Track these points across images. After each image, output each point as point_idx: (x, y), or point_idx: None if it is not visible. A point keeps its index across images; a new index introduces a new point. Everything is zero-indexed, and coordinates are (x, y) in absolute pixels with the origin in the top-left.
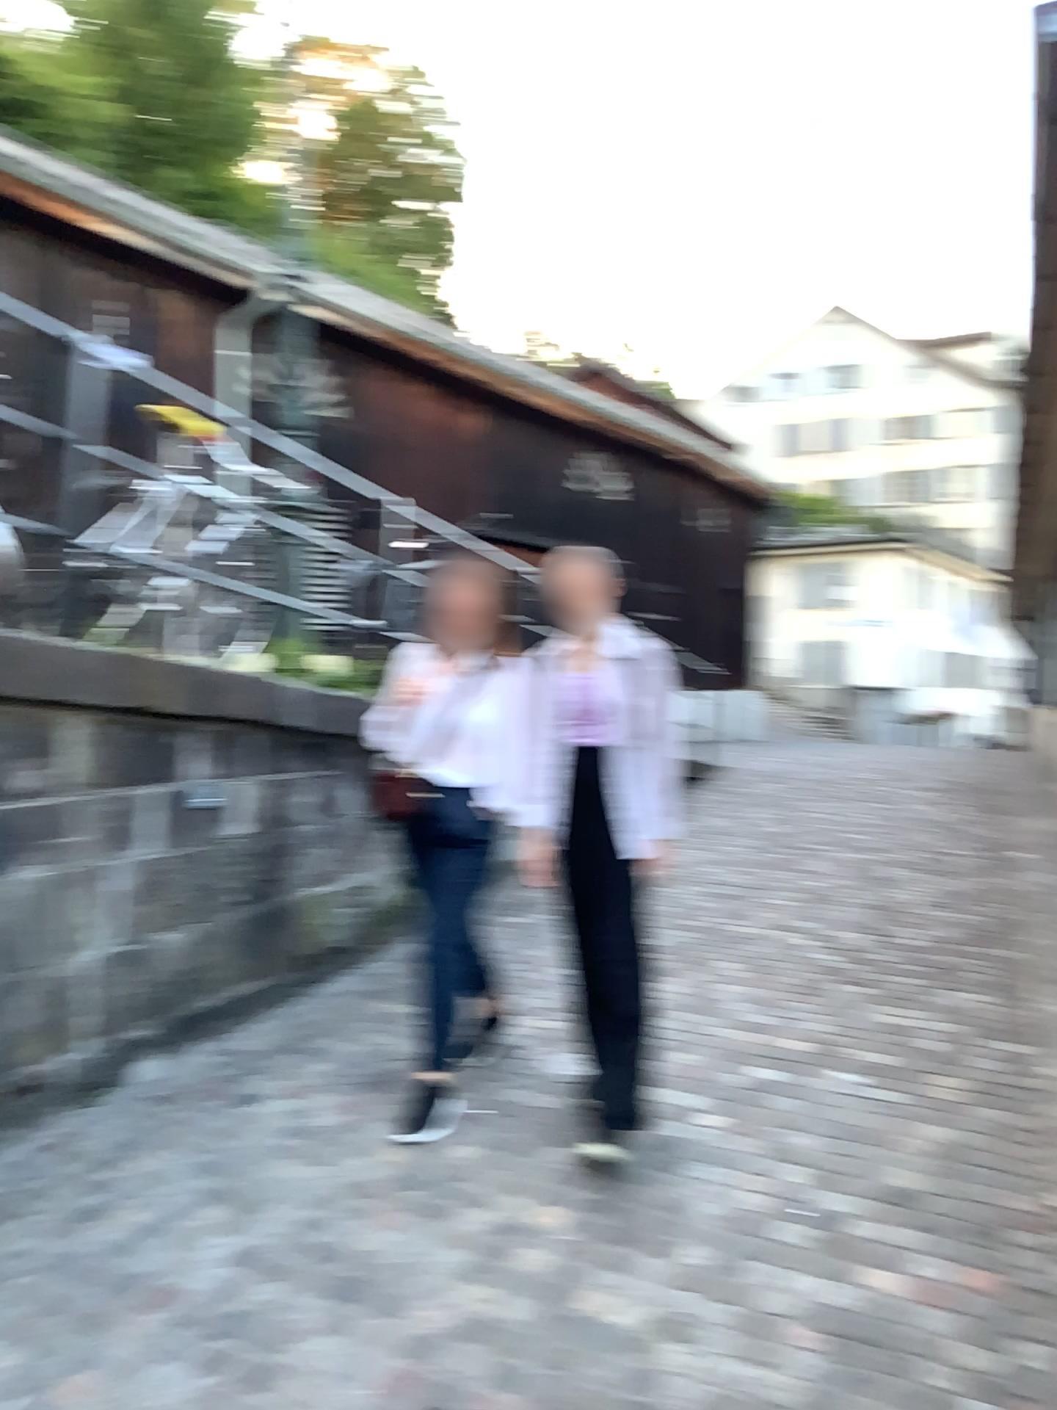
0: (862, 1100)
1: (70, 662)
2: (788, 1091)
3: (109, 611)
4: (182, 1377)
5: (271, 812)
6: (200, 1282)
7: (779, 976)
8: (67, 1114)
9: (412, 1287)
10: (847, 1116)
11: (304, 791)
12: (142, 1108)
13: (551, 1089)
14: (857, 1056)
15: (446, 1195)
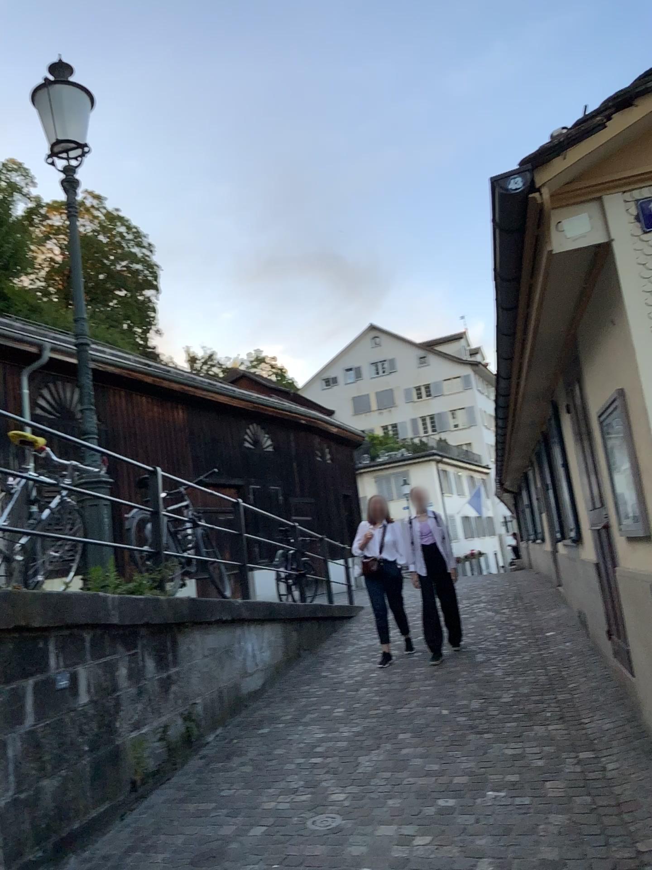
0: (510, 807)
1: None
2: (464, 810)
3: None
4: None
5: (101, 681)
6: None
7: (436, 736)
8: None
9: None
10: (505, 819)
11: (120, 663)
12: None
13: (316, 840)
14: (498, 779)
15: None
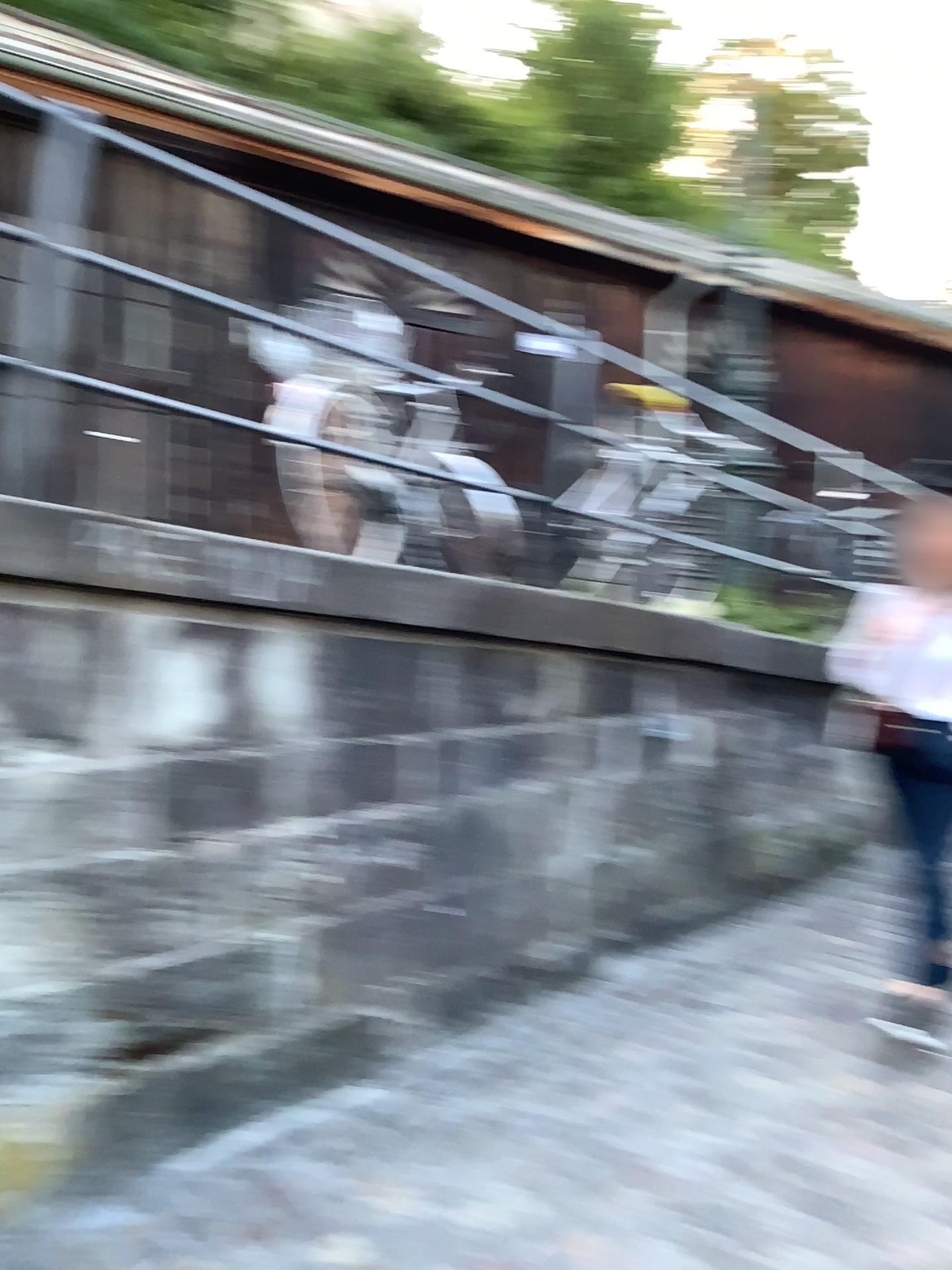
0: None
1: (557, 607)
2: None
3: (583, 563)
4: (672, 1251)
5: (717, 743)
6: (679, 1167)
7: None
8: (550, 994)
9: (884, 1215)
10: None
11: (745, 725)
12: (612, 999)
13: None
14: None
15: (910, 1129)
